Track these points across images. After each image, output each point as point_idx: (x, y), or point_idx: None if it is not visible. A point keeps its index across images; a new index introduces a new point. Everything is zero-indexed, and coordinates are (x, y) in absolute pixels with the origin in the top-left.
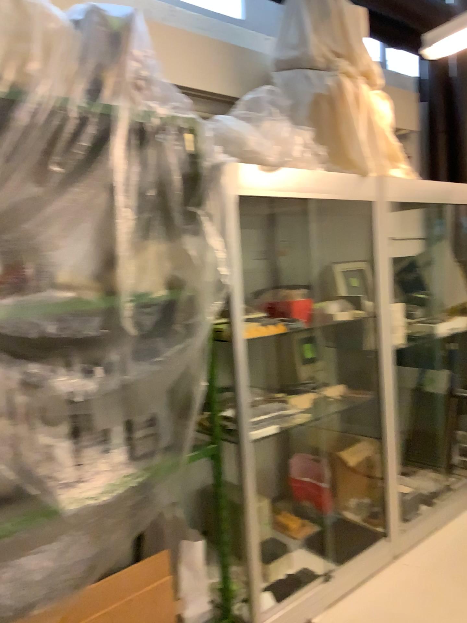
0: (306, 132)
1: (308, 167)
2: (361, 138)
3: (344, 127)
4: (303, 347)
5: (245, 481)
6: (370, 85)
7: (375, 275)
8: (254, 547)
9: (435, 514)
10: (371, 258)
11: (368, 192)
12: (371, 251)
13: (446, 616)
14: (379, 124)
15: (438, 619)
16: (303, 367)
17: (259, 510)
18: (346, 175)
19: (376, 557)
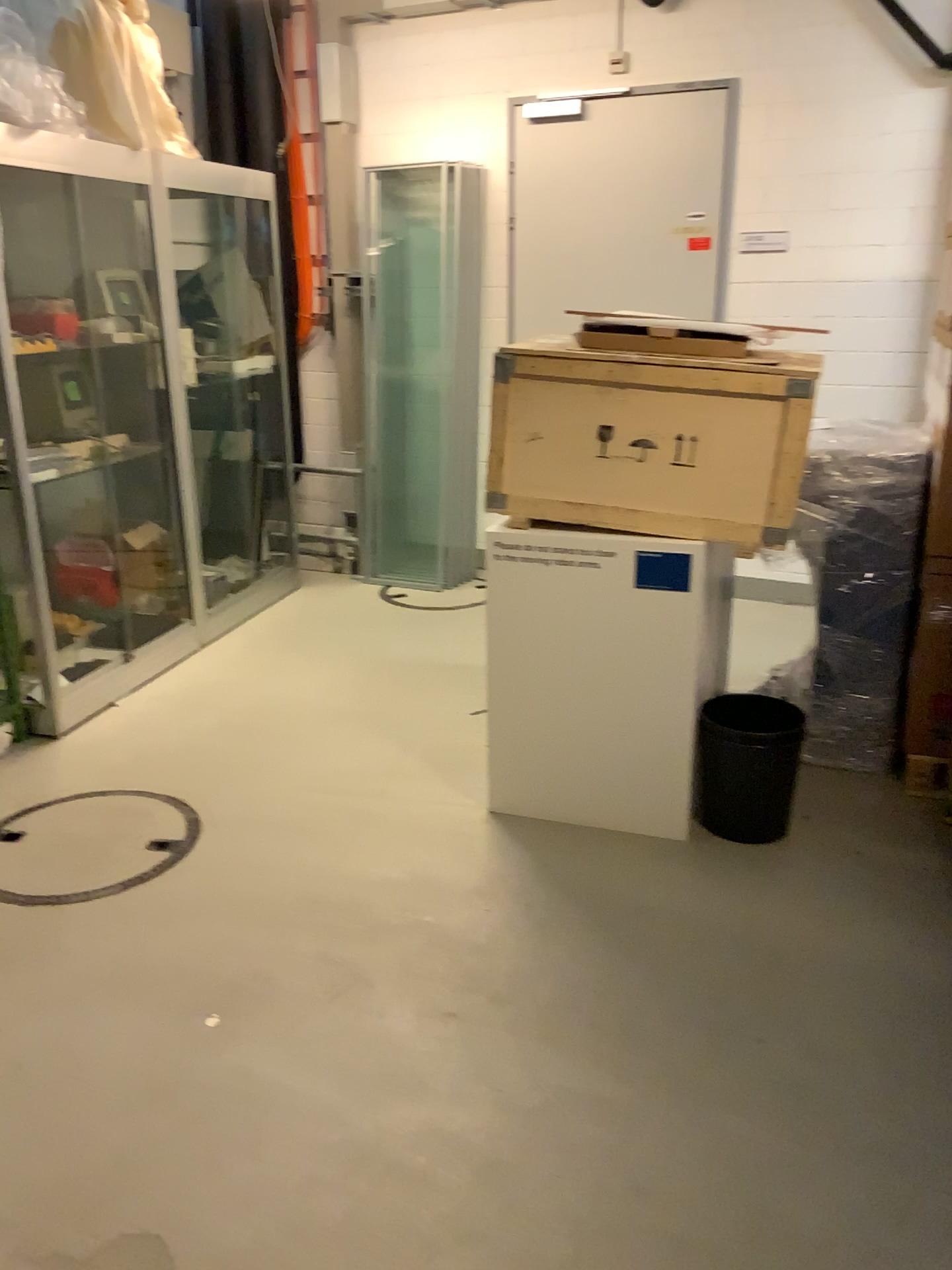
0: (59, 83)
1: (68, 133)
2: (125, 93)
3: (99, 73)
4: (65, 386)
5: (26, 534)
6: (131, 16)
7: (155, 290)
8: (44, 611)
9: (244, 601)
10: (148, 265)
11: (142, 175)
12: (147, 257)
13: (261, 673)
14: (146, 75)
15: (253, 676)
16: (67, 413)
17: (47, 568)
18: (114, 150)
19: (179, 642)
